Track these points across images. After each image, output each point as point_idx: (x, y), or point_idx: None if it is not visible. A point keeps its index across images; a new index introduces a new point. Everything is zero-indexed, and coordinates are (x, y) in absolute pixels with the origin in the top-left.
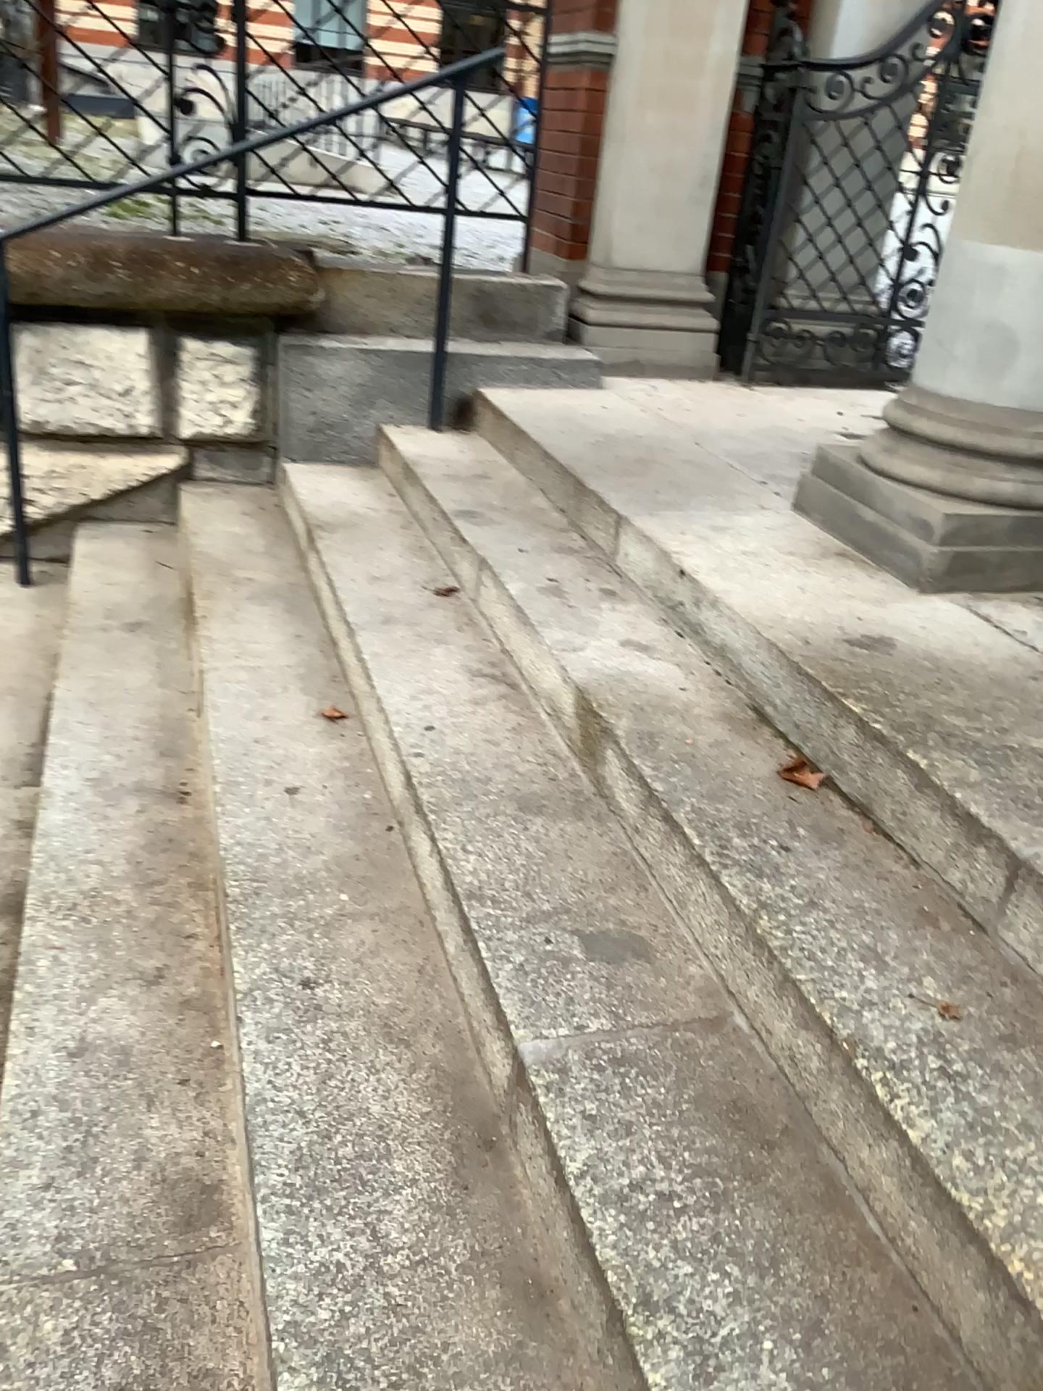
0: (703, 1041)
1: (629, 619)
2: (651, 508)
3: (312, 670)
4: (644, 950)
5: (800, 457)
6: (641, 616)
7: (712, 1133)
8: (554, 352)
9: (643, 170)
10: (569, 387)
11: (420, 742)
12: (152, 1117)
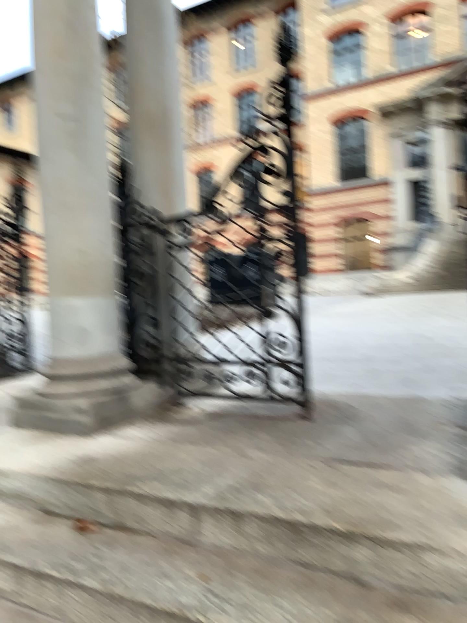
0: None
1: None
2: None
3: None
4: None
5: None
6: None
7: None
8: None
9: None
10: None
11: None
12: None
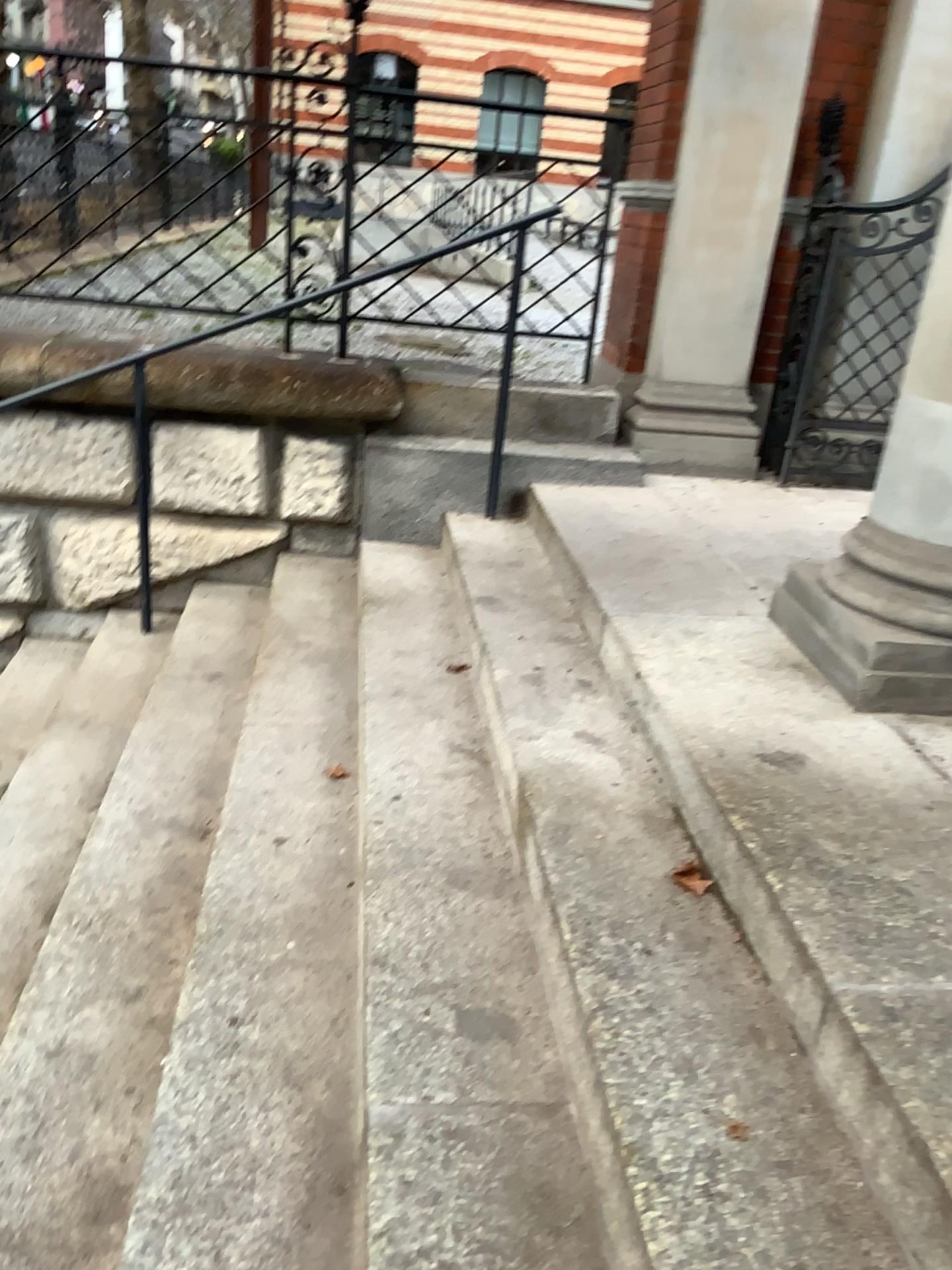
0: (534, 1122)
1: (592, 713)
2: (636, 610)
3: (333, 731)
4: (512, 1028)
5: (801, 563)
6: (604, 710)
7: (509, 1211)
8: (607, 451)
9: (693, 297)
10: (613, 484)
11: (384, 810)
12: (95, 1118)
